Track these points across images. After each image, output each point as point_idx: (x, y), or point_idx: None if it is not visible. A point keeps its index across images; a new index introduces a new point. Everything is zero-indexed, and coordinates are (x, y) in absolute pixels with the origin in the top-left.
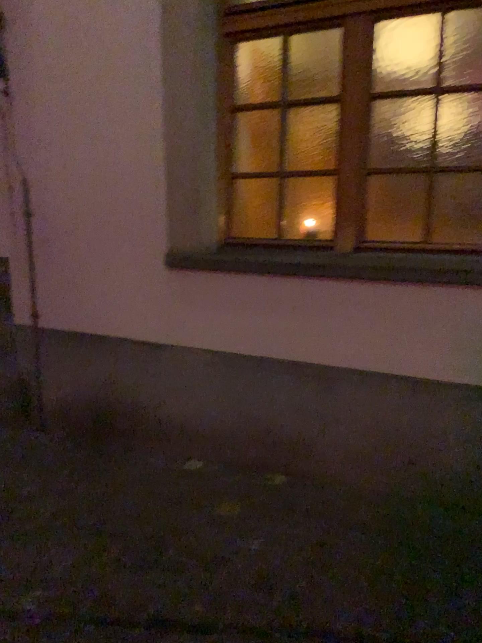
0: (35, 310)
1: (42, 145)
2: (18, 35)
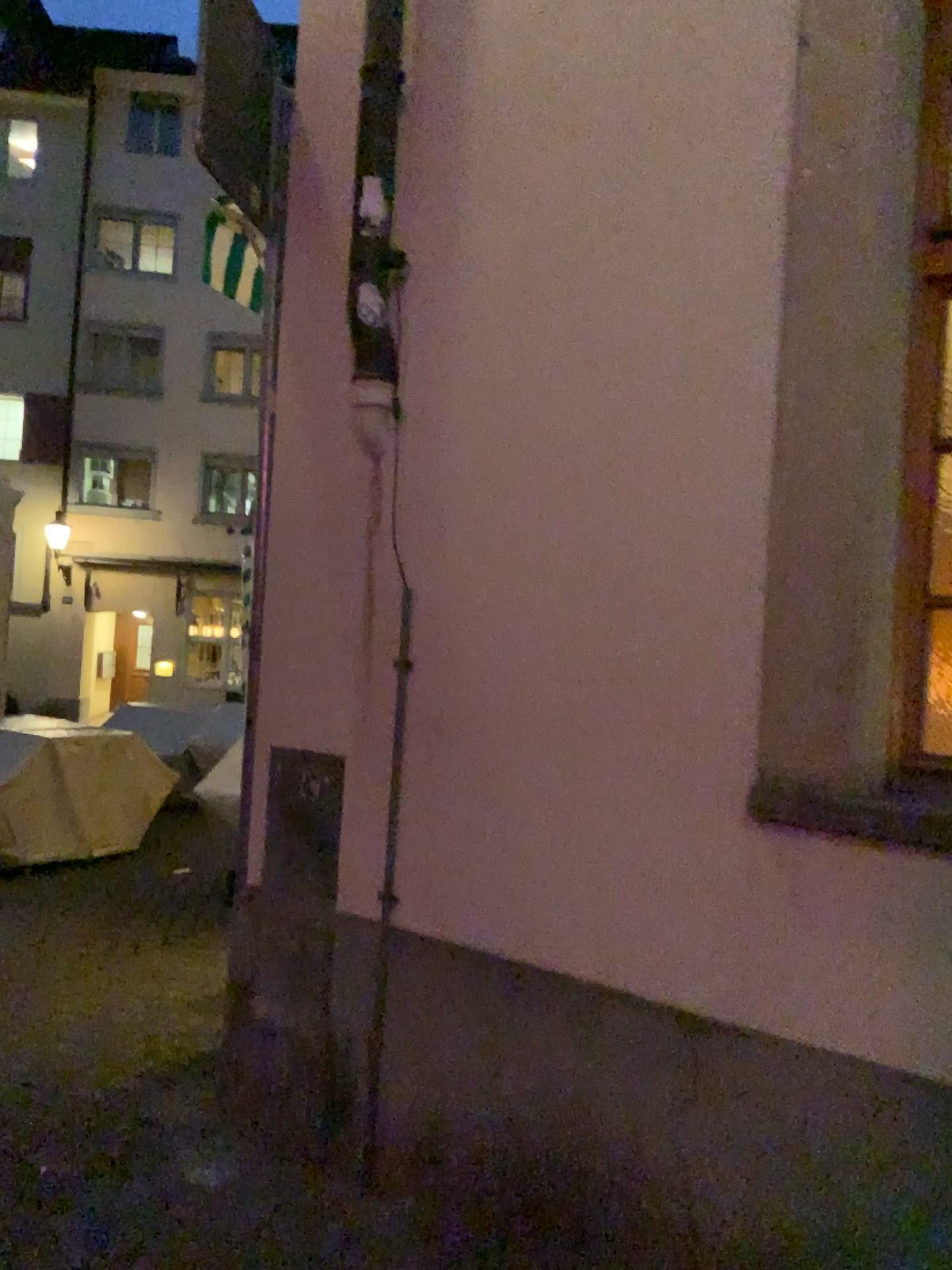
0: (388, 886)
1: (455, 515)
2: (433, 292)
